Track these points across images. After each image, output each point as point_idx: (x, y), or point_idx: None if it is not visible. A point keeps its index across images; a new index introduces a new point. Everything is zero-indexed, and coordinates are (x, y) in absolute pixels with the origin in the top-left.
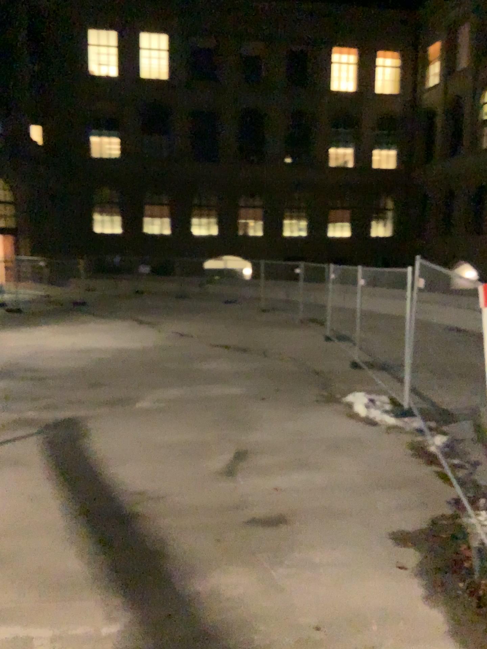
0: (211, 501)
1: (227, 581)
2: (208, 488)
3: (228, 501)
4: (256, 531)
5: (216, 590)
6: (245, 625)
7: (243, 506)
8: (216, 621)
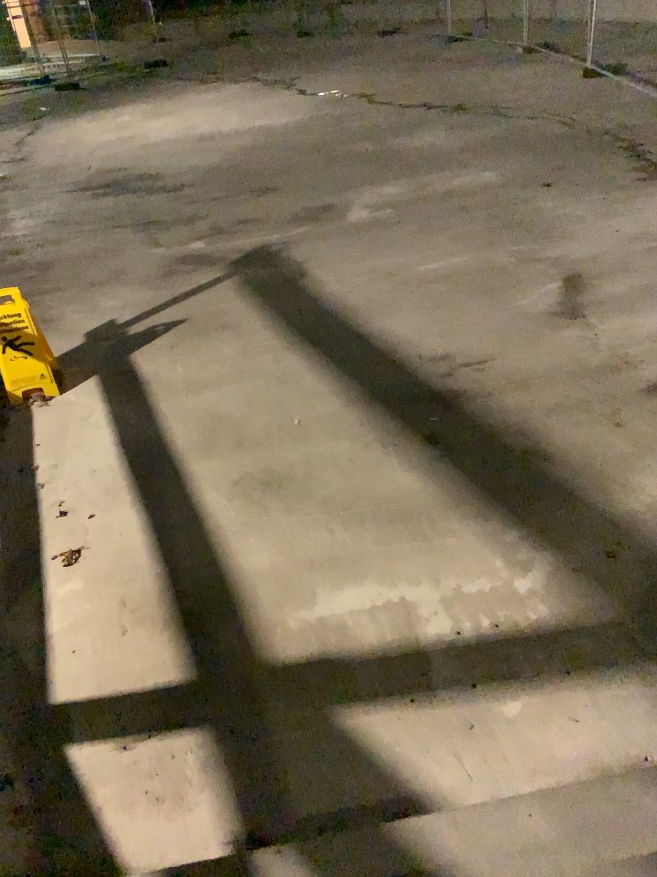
0: (567, 363)
1: None
2: (549, 343)
3: (595, 361)
4: None
5: None
6: None
7: (625, 368)
8: None
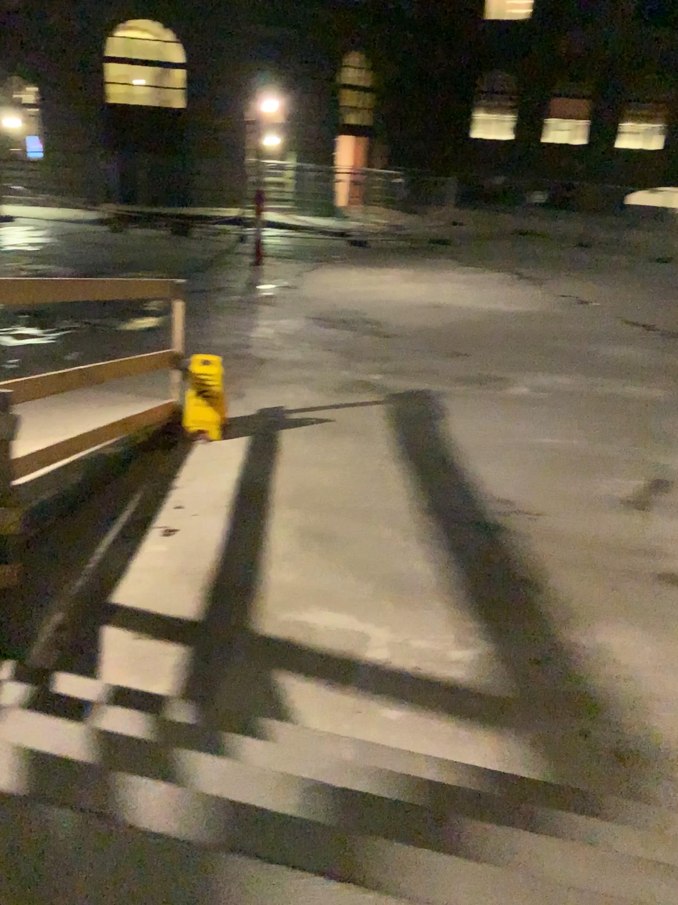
0: (608, 534)
1: (624, 643)
2: (607, 517)
3: (634, 540)
4: (673, 591)
5: (605, 649)
6: (644, 704)
7: (656, 553)
8: (603, 686)
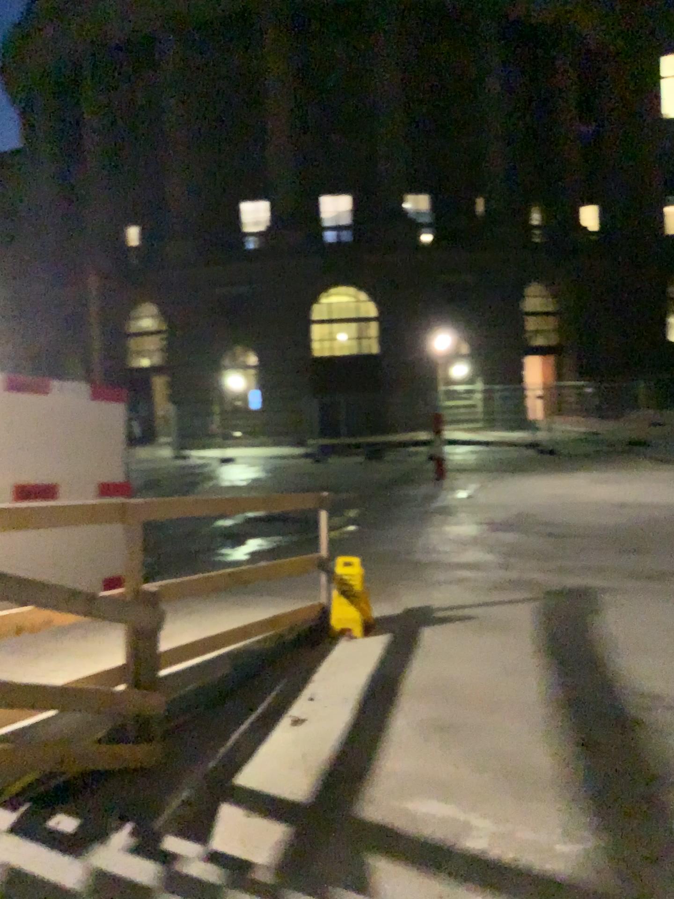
0: None
1: None
2: None
3: None
4: None
5: None
6: None
7: None
8: None
